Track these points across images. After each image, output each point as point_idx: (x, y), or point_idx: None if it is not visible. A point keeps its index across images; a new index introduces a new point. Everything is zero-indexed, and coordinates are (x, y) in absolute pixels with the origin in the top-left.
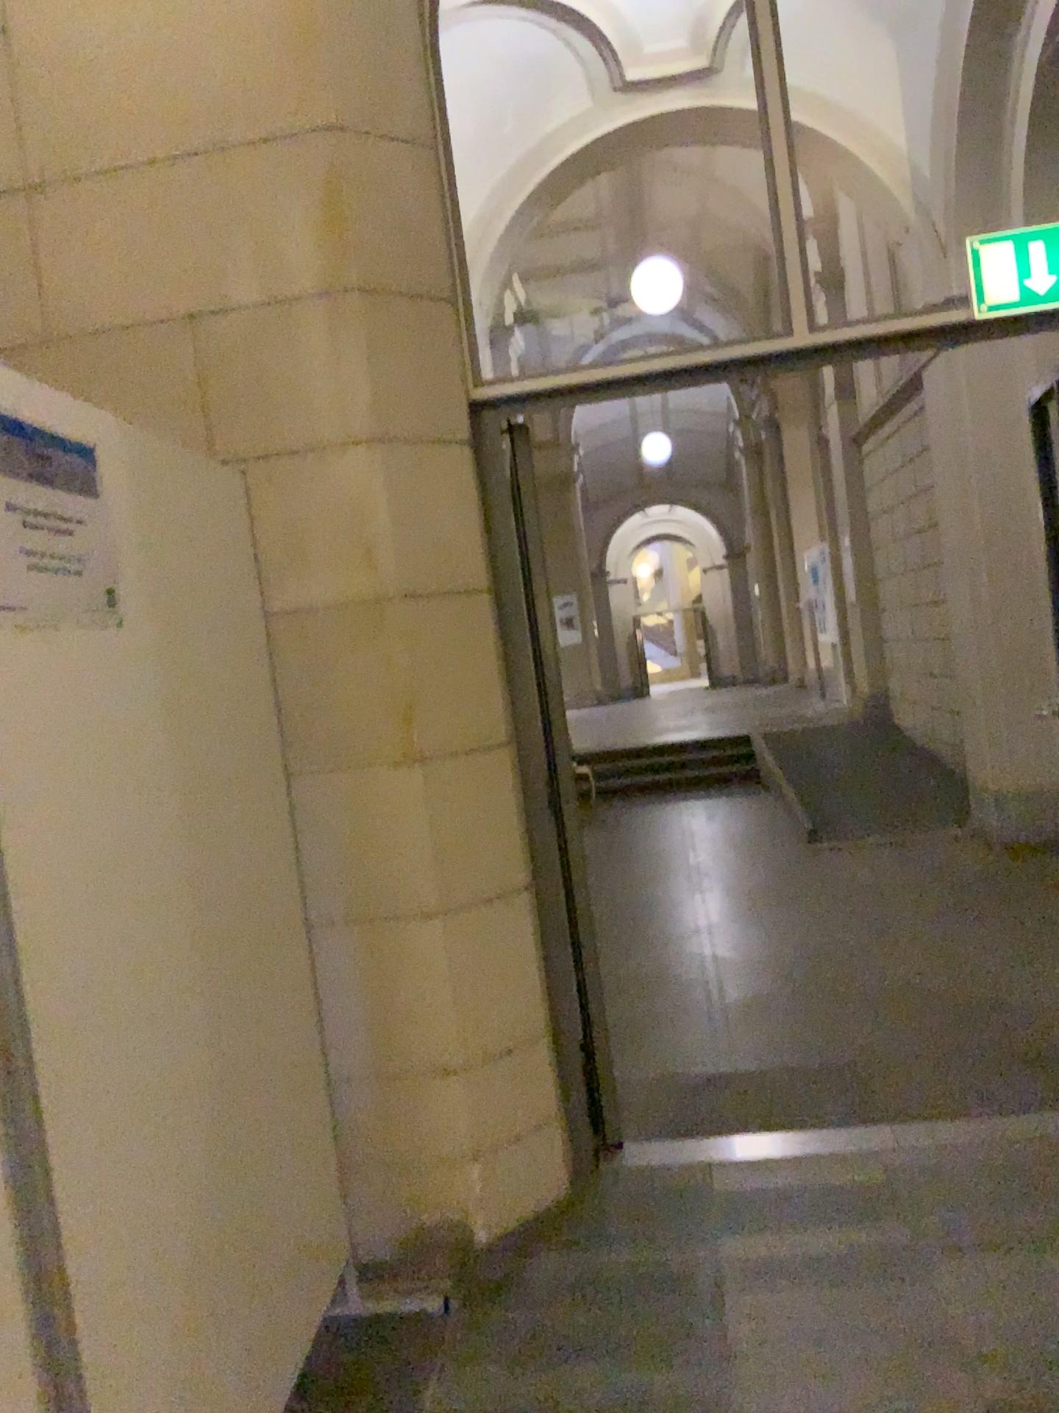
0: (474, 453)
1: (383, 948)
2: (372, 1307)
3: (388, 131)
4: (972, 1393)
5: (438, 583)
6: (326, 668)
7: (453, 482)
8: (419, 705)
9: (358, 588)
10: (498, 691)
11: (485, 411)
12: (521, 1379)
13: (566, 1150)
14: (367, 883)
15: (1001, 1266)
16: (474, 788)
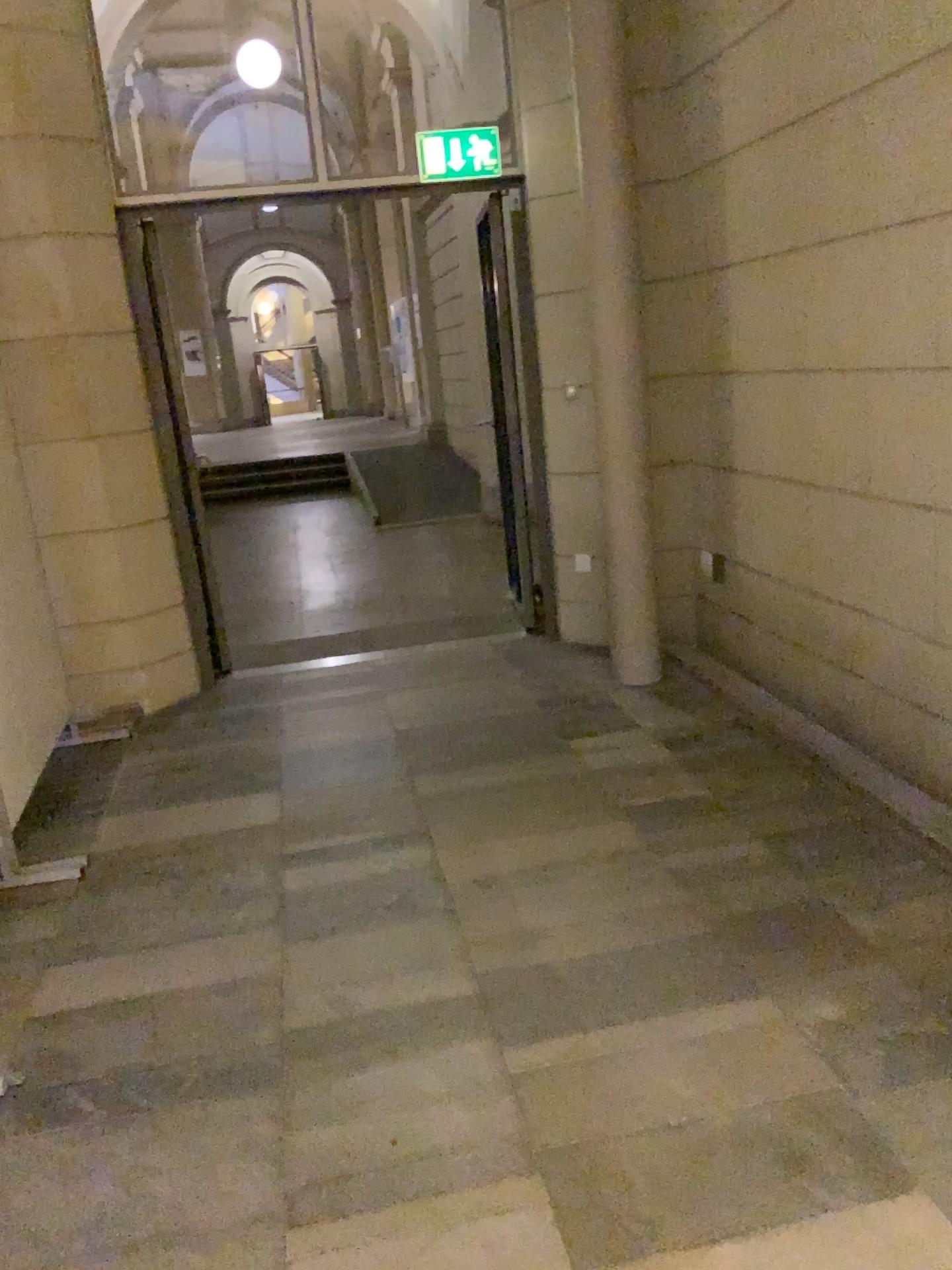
0: (120, 244)
1: (79, 549)
2: (87, 737)
3: (53, 27)
4: (390, 727)
5: (102, 328)
6: (33, 379)
7: (108, 263)
8: (94, 403)
9: (51, 329)
10: (143, 397)
11: (126, 216)
12: (173, 750)
13: (195, 668)
14: (67, 511)
15: (419, 690)
16: (131, 455)
